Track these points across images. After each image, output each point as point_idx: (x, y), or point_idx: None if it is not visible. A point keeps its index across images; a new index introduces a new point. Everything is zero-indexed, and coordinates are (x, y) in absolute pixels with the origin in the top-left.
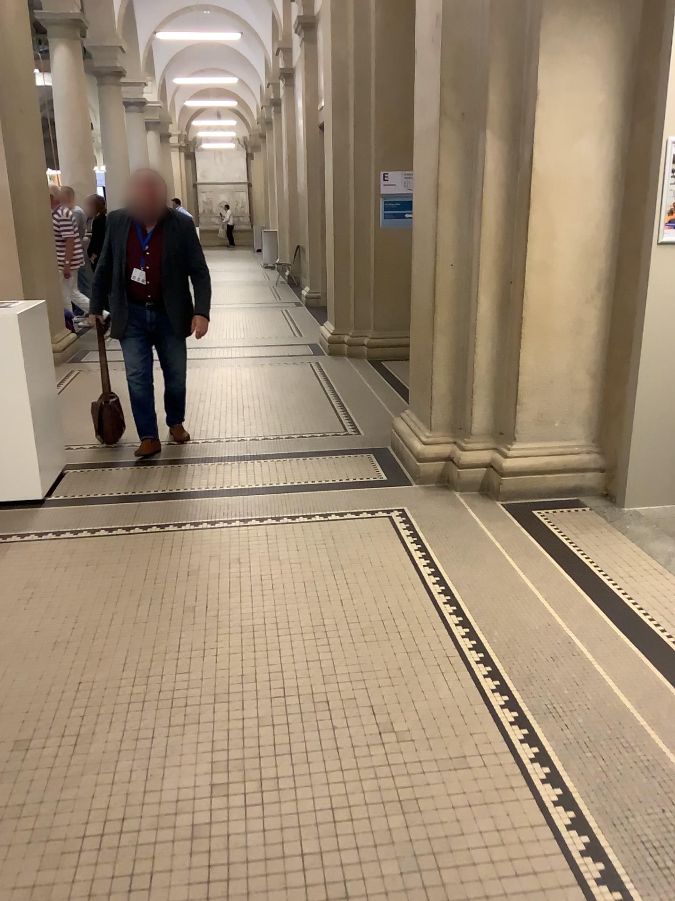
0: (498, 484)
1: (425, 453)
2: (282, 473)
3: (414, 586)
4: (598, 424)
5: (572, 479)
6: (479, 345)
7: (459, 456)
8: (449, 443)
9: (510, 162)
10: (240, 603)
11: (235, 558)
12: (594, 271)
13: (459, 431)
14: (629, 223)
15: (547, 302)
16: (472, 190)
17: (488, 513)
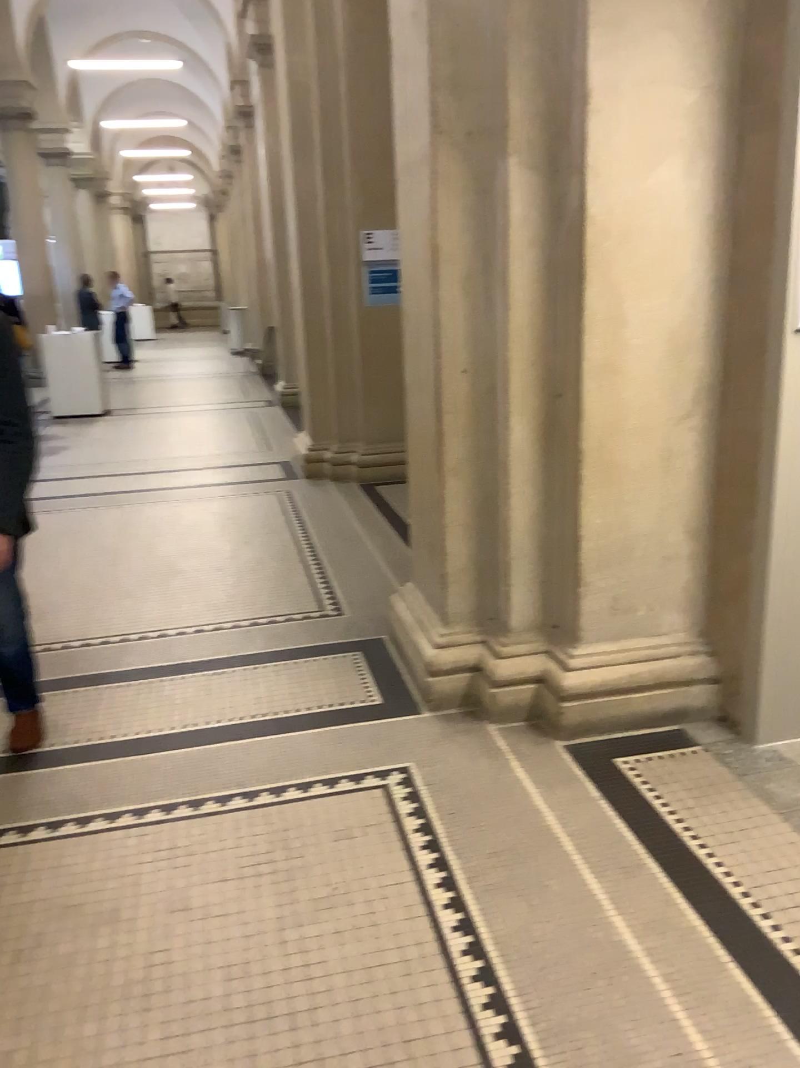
0: (555, 711)
1: (438, 664)
2: (217, 701)
3: (428, 957)
4: (705, 610)
5: (670, 697)
6: (514, 494)
7: (491, 668)
8: (475, 643)
9: (547, 206)
10: (104, 1033)
11: (114, 905)
12: (689, 374)
13: (489, 624)
14: (742, 297)
15: (616, 425)
16: (490, 252)
17: (544, 769)
